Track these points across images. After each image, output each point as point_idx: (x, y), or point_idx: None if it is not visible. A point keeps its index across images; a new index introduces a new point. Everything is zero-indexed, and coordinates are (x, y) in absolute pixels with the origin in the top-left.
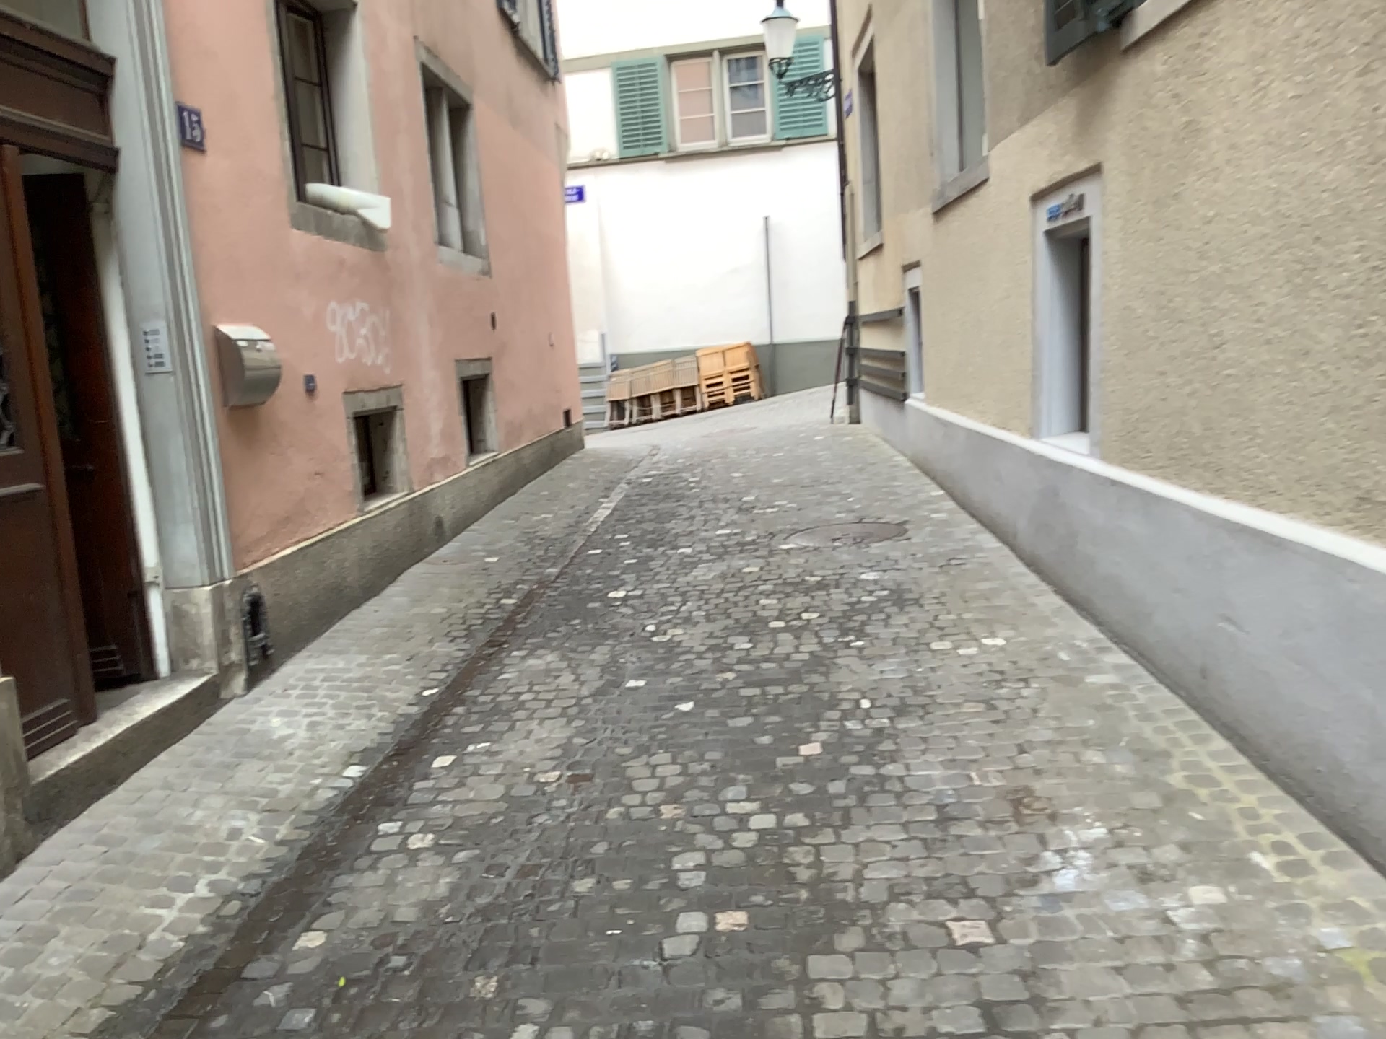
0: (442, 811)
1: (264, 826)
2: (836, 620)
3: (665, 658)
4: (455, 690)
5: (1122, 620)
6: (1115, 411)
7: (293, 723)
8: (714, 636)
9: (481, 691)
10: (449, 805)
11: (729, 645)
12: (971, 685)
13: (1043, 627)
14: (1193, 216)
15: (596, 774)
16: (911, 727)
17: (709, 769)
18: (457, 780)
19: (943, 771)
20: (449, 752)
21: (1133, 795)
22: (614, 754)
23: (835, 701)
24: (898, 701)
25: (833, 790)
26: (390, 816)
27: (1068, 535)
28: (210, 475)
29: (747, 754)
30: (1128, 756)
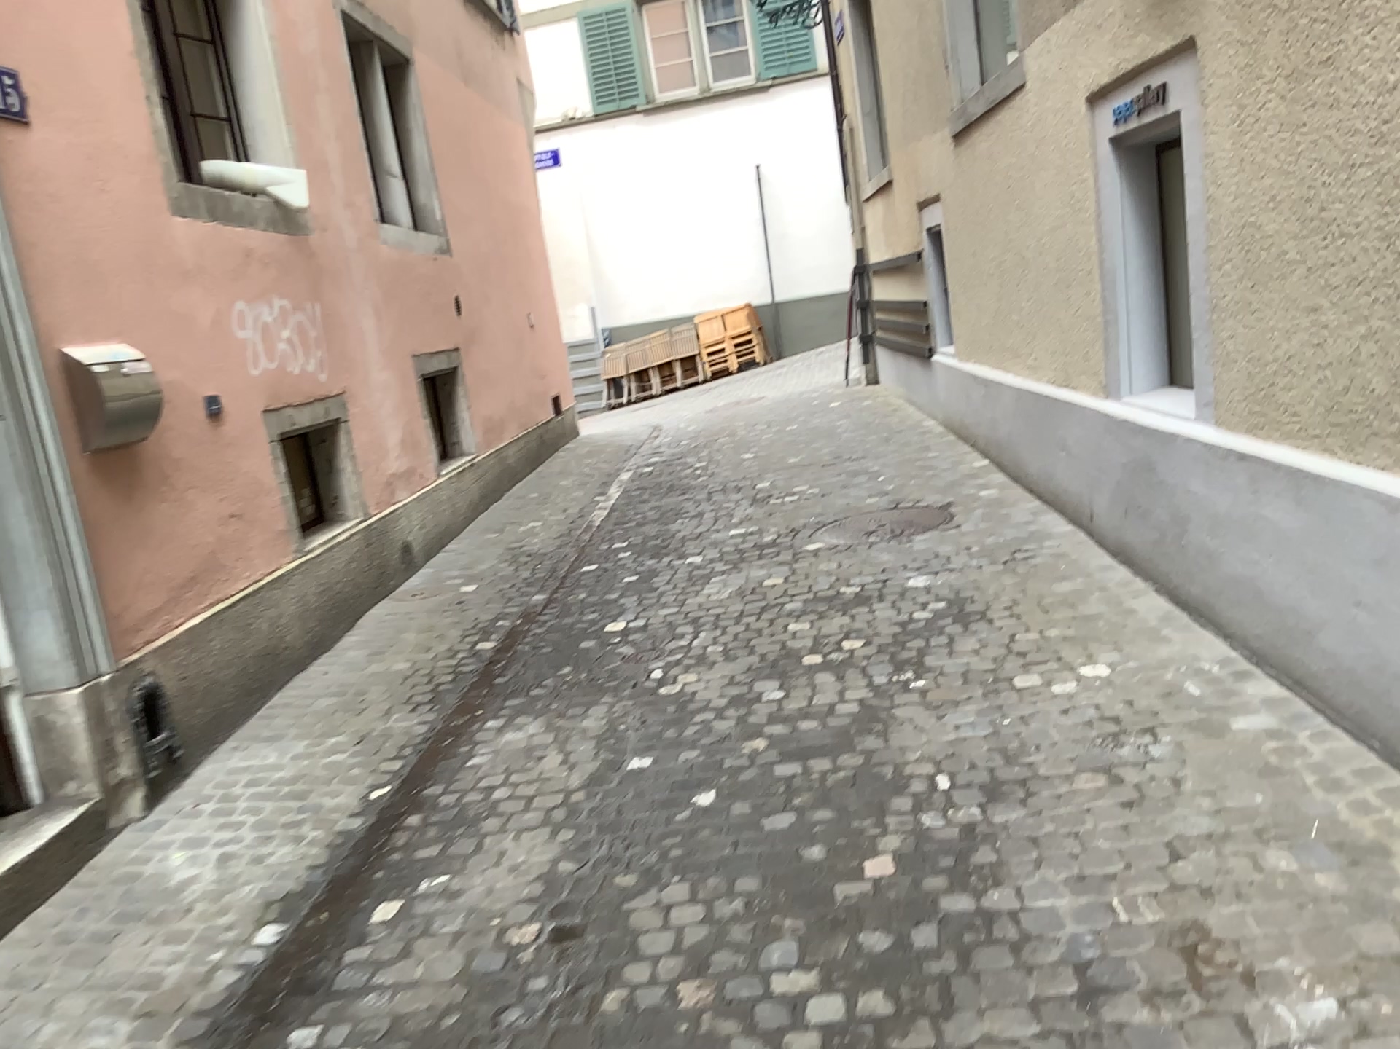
0: (381, 999)
1: (136, 1044)
2: (888, 649)
3: (677, 720)
4: (415, 784)
5: (1269, 638)
6: (1242, 365)
7: (203, 854)
8: (737, 683)
9: (447, 784)
10: (389, 992)
11: (757, 696)
12: (1081, 744)
13: (1153, 644)
14: (1367, 87)
15: (590, 923)
16: (1013, 820)
17: (745, 909)
18: (406, 943)
19: (1072, 897)
20: (398, 892)
21: (1362, 934)
22: (616, 886)
23: (903, 779)
24: (987, 775)
25: (921, 942)
26: (308, 1017)
27: (1178, 525)
28: (67, 543)
29: (793, 877)
30: (1332, 858)
